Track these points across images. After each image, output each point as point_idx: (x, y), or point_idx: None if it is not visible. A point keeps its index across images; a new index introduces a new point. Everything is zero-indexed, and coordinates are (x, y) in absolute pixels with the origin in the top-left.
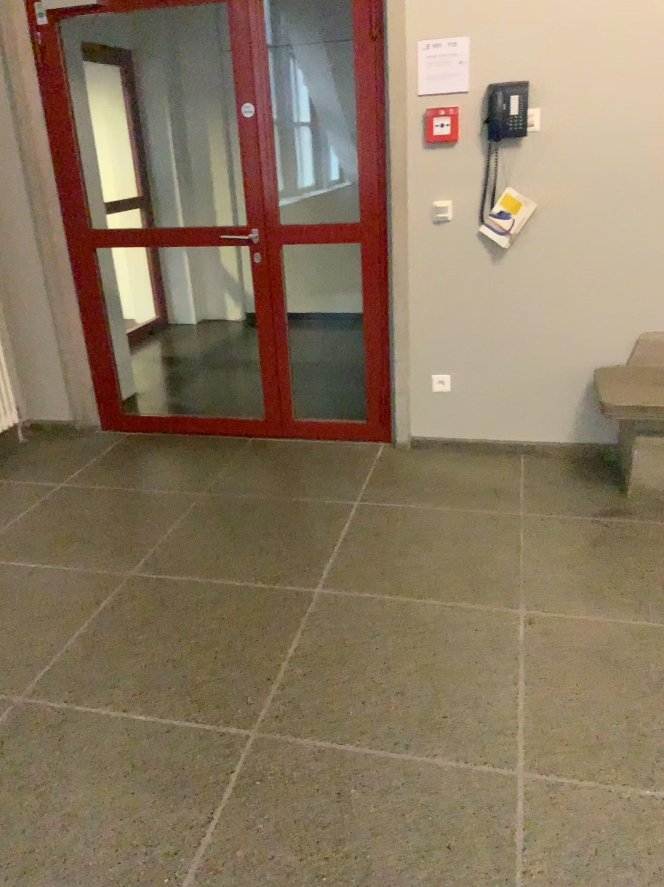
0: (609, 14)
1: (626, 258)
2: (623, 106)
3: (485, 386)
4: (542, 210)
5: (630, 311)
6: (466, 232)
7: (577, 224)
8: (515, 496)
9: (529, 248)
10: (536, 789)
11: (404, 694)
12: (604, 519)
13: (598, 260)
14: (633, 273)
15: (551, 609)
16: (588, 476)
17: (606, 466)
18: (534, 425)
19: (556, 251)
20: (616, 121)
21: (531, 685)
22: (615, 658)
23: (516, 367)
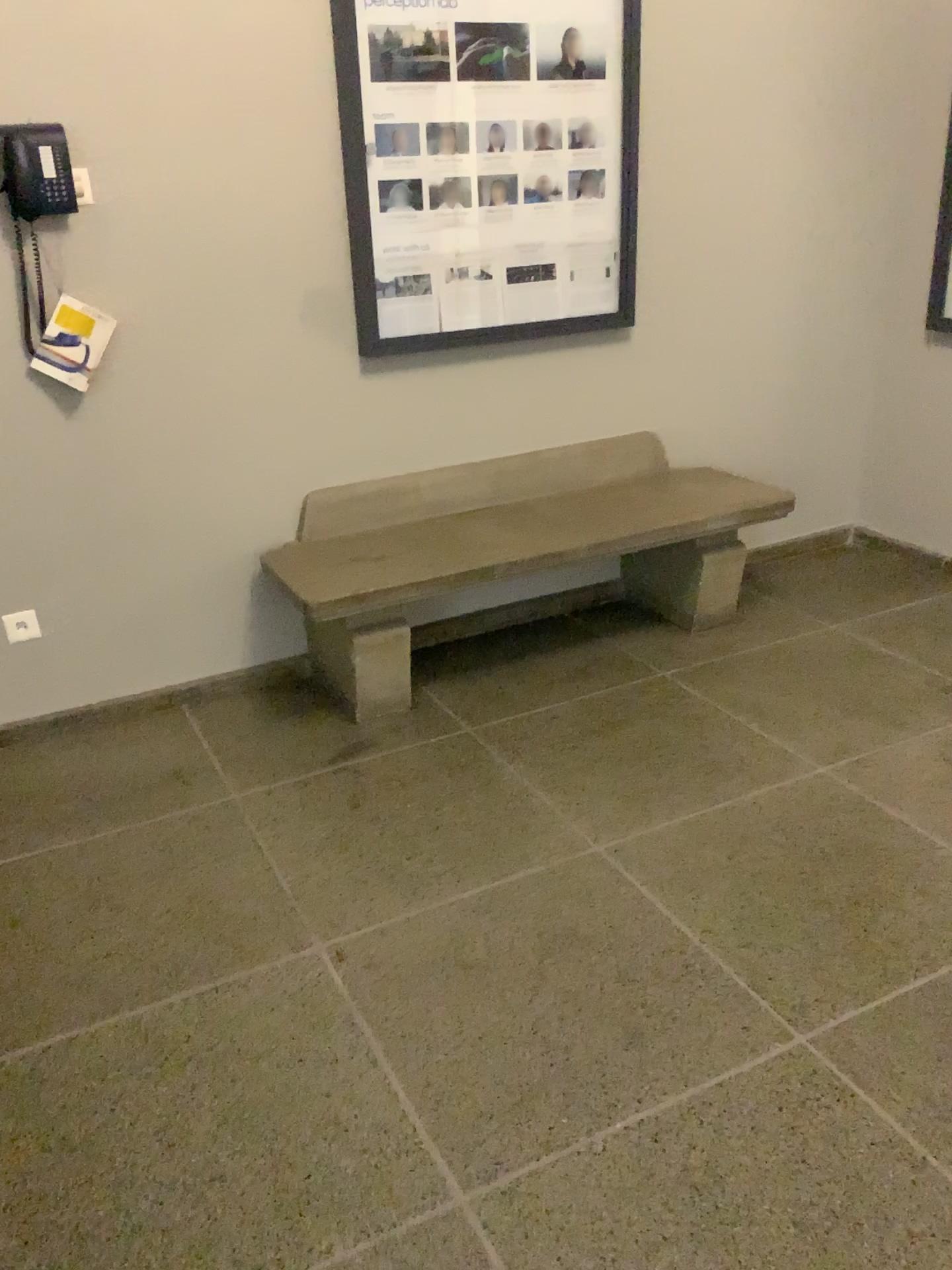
0: (164, 28)
1: (266, 390)
2: (214, 167)
3: (97, 617)
4: (127, 328)
5: (287, 463)
6: (9, 374)
7: (186, 345)
8: (205, 774)
9: (120, 390)
10: (494, 1214)
11: (220, 1180)
12: (345, 766)
13: (228, 396)
14: (279, 409)
15: (354, 927)
16: (290, 711)
17: (308, 689)
18: (188, 658)
19: (164, 389)
20: (209, 190)
21: (395, 1058)
22: (475, 959)
23: (141, 577)
